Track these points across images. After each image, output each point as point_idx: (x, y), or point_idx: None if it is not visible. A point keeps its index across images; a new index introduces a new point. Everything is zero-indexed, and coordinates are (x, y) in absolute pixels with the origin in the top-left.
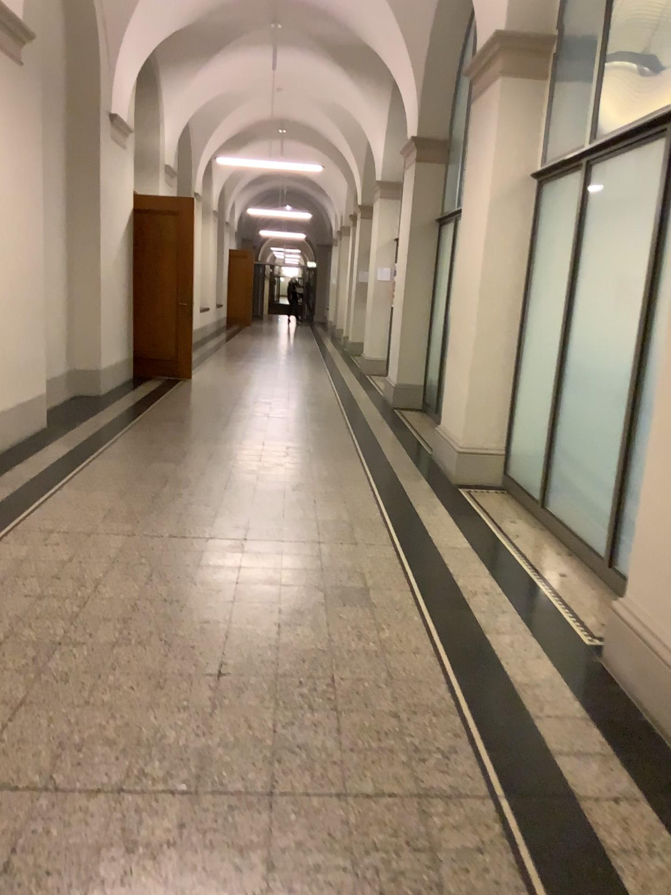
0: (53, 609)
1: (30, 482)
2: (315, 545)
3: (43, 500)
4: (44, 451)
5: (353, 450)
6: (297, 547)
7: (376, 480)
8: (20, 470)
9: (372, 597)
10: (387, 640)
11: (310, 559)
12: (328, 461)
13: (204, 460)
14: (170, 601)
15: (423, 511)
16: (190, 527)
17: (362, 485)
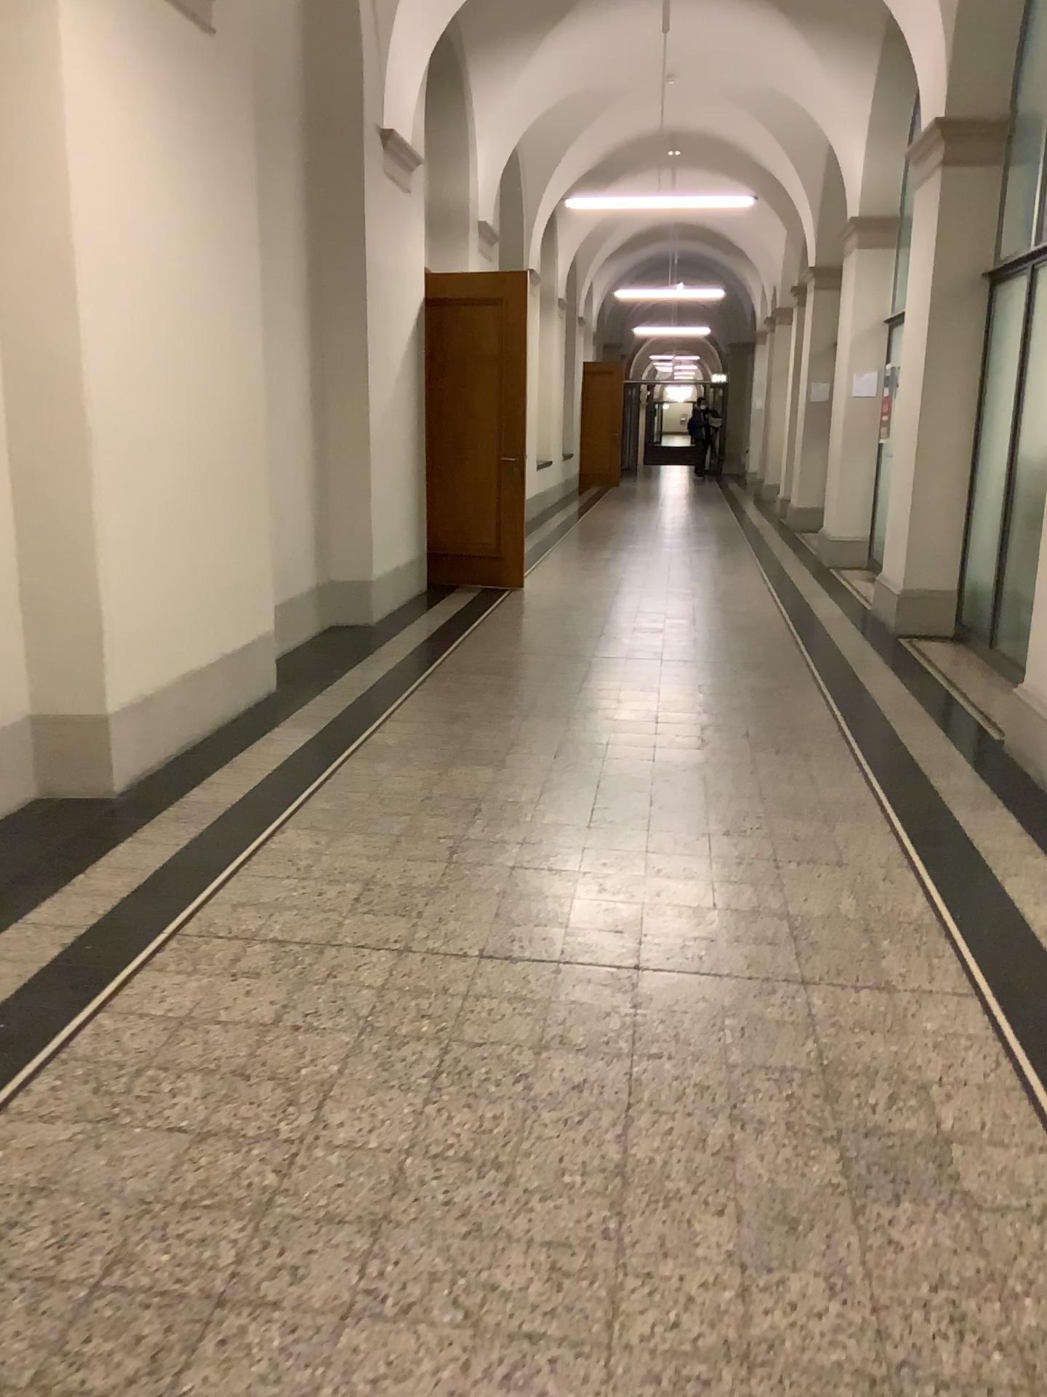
0: (221, 1180)
1: (228, 816)
2: (795, 989)
3: (244, 860)
4: (258, 748)
5: (839, 736)
6: (755, 991)
7: (898, 809)
8: (212, 791)
9: (958, 1163)
10: (1034, 1343)
11: (790, 1032)
12: (793, 763)
13: (550, 762)
14: (481, 1165)
15: (1018, 890)
16: (526, 931)
17: (871, 822)
